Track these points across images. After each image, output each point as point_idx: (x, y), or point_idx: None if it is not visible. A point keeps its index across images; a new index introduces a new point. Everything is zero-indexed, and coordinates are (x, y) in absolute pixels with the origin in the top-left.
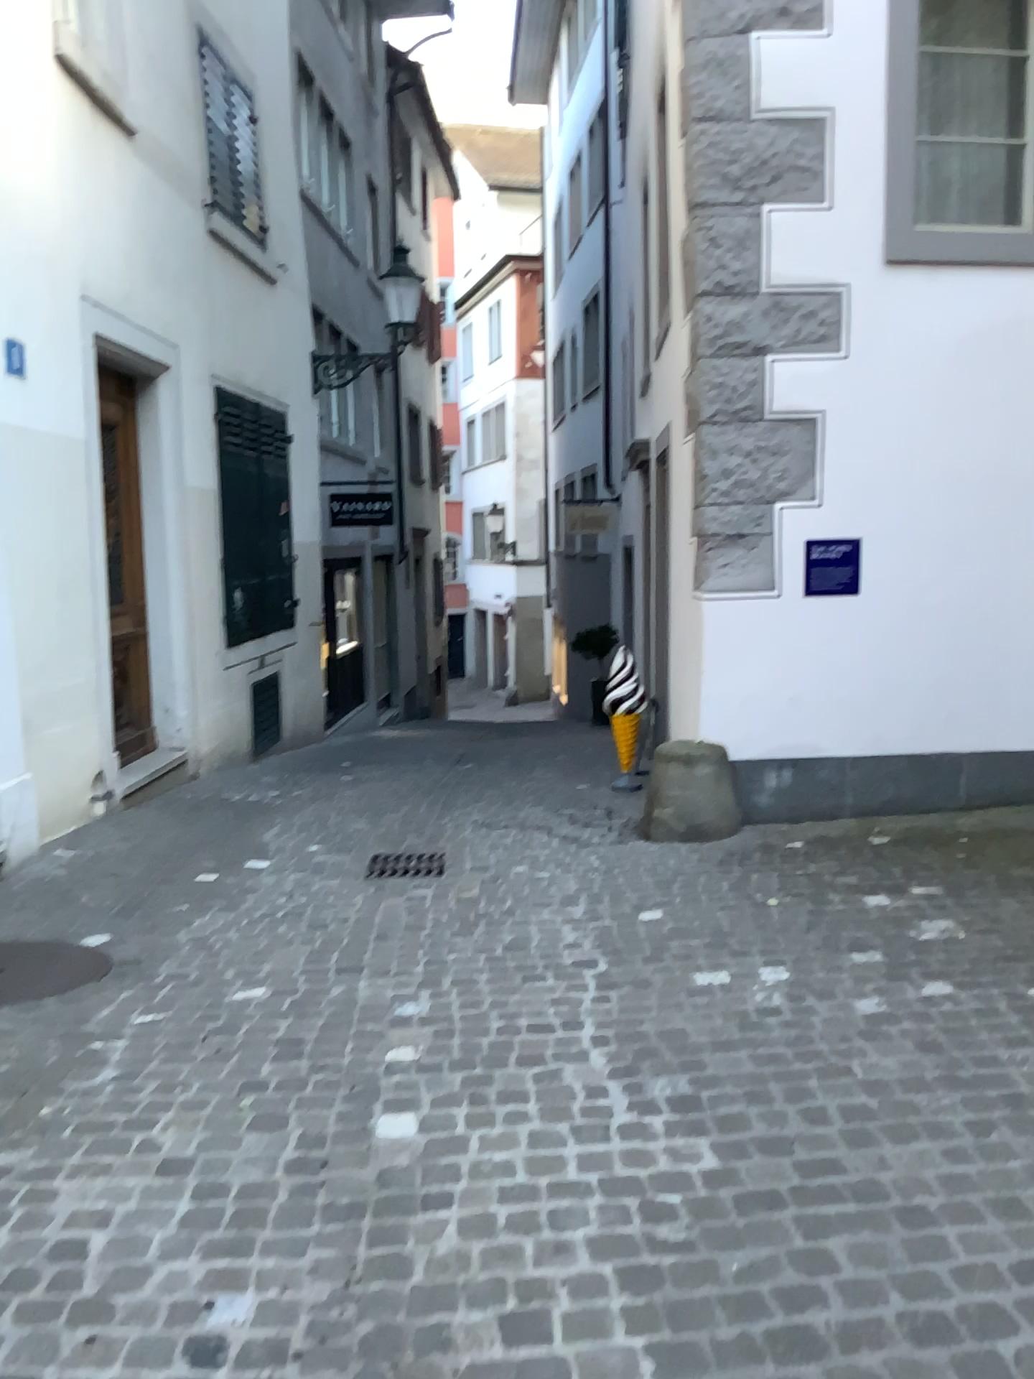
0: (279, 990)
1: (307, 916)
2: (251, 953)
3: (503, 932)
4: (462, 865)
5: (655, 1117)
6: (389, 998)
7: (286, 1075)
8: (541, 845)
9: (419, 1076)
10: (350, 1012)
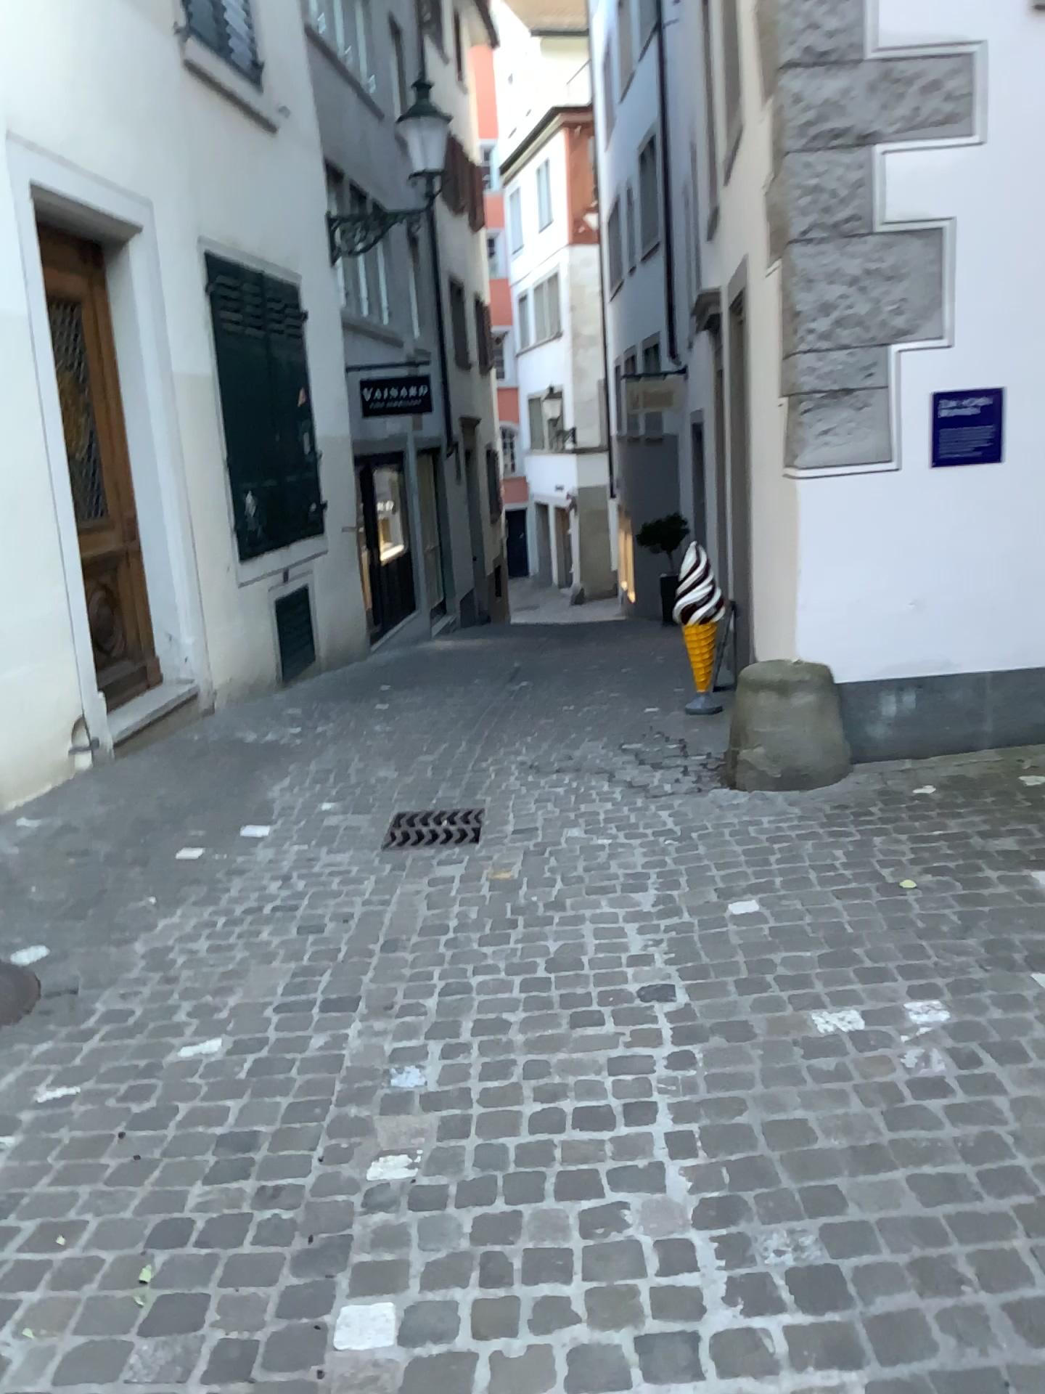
0: (243, 1039)
1: (301, 911)
2: (217, 976)
3: (548, 933)
4: (502, 826)
5: (770, 1318)
6: (386, 1053)
7: (220, 1208)
8: (601, 792)
9: (412, 1211)
10: (330, 1078)
